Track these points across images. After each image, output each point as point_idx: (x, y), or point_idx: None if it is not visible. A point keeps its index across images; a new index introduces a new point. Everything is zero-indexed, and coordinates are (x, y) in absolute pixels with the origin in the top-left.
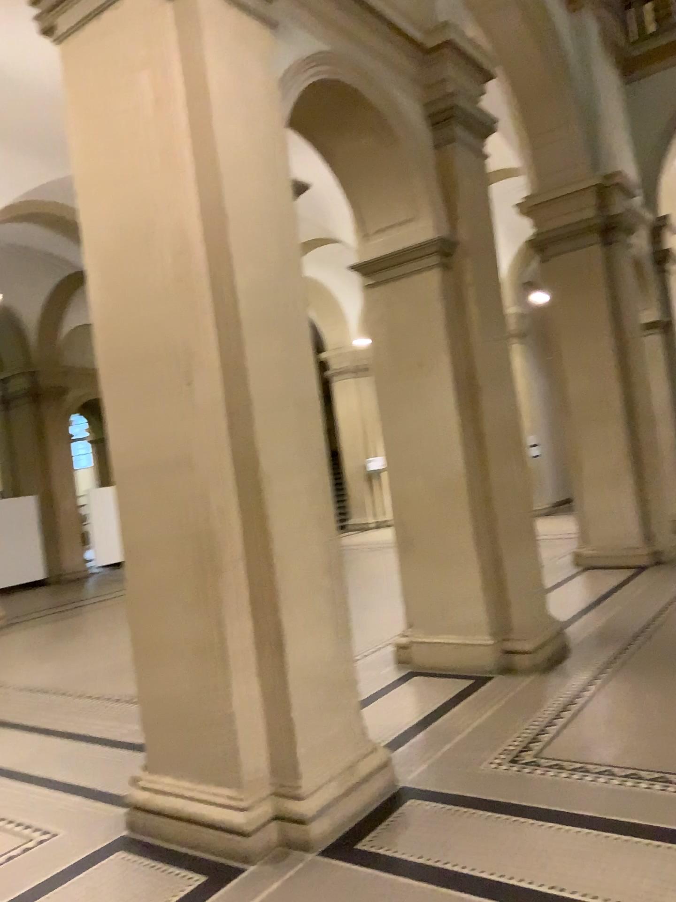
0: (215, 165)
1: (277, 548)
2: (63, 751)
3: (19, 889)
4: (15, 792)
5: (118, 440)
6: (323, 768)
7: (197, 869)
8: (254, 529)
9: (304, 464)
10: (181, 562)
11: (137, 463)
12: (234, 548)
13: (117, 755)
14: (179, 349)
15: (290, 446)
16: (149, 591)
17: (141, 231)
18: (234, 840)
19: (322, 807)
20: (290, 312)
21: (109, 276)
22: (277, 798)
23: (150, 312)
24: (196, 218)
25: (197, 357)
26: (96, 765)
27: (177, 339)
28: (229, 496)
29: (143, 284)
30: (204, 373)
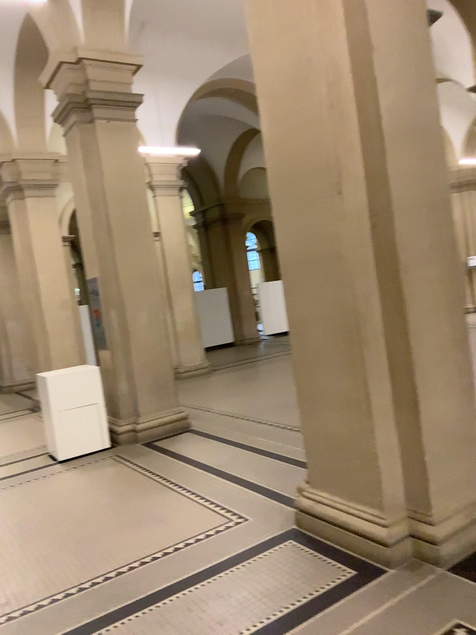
0: (362, 4)
1: (414, 326)
2: (251, 461)
3: (226, 554)
4: (222, 485)
5: (285, 242)
6: (451, 504)
7: (350, 564)
8: (395, 310)
9: (437, 256)
10: (335, 335)
11: (300, 259)
12: (378, 326)
13: (287, 468)
14: (333, 165)
15: (426, 242)
16: (311, 356)
17: (301, 71)
18: (378, 547)
19: (450, 534)
20: (426, 126)
21: (277, 113)
22: (412, 522)
23: (310, 138)
24: (345, 53)
25: (347, 171)
26: (273, 474)
27: (331, 157)
28: (374, 284)
29: (304, 115)
30: (352, 184)
